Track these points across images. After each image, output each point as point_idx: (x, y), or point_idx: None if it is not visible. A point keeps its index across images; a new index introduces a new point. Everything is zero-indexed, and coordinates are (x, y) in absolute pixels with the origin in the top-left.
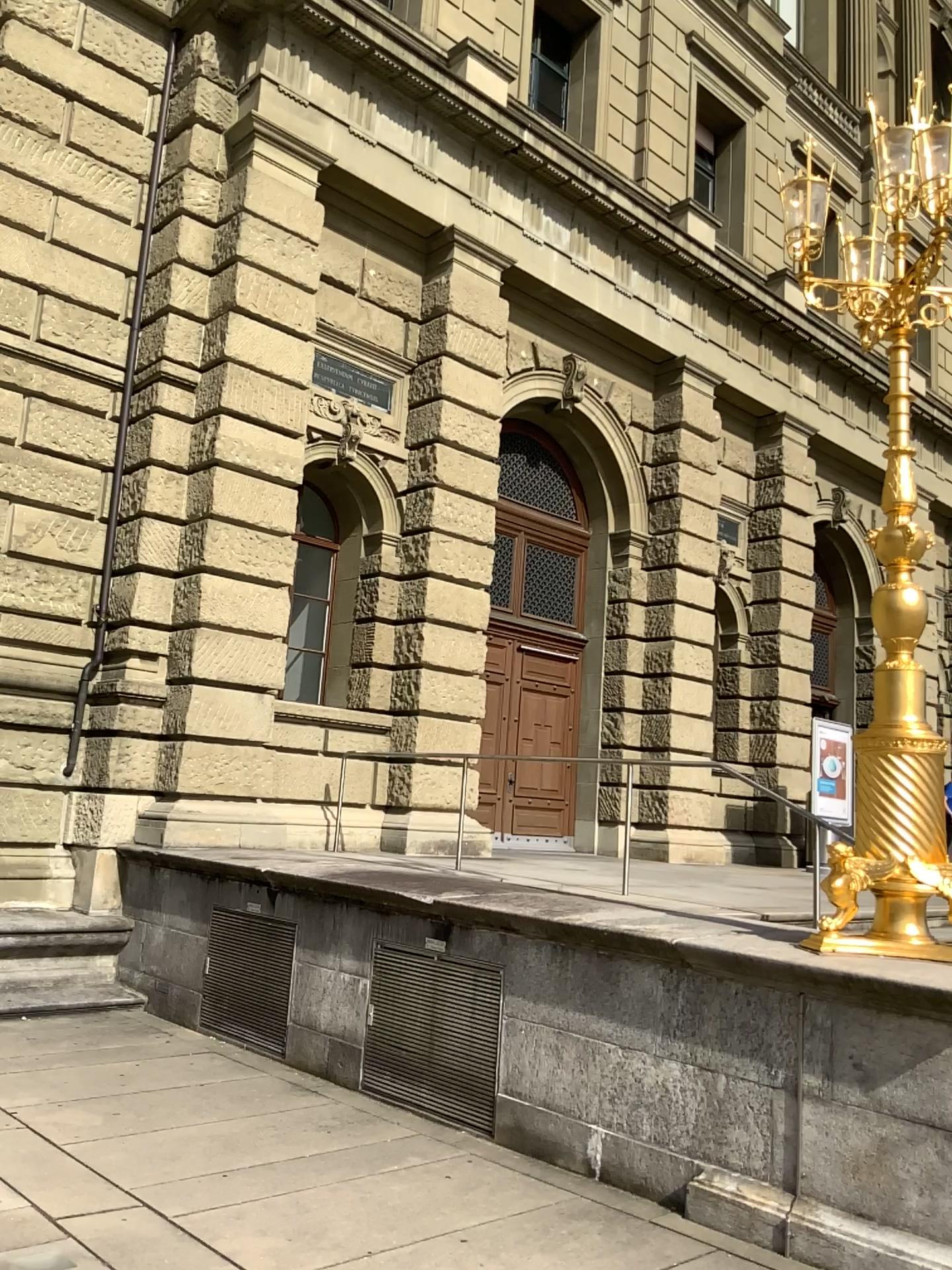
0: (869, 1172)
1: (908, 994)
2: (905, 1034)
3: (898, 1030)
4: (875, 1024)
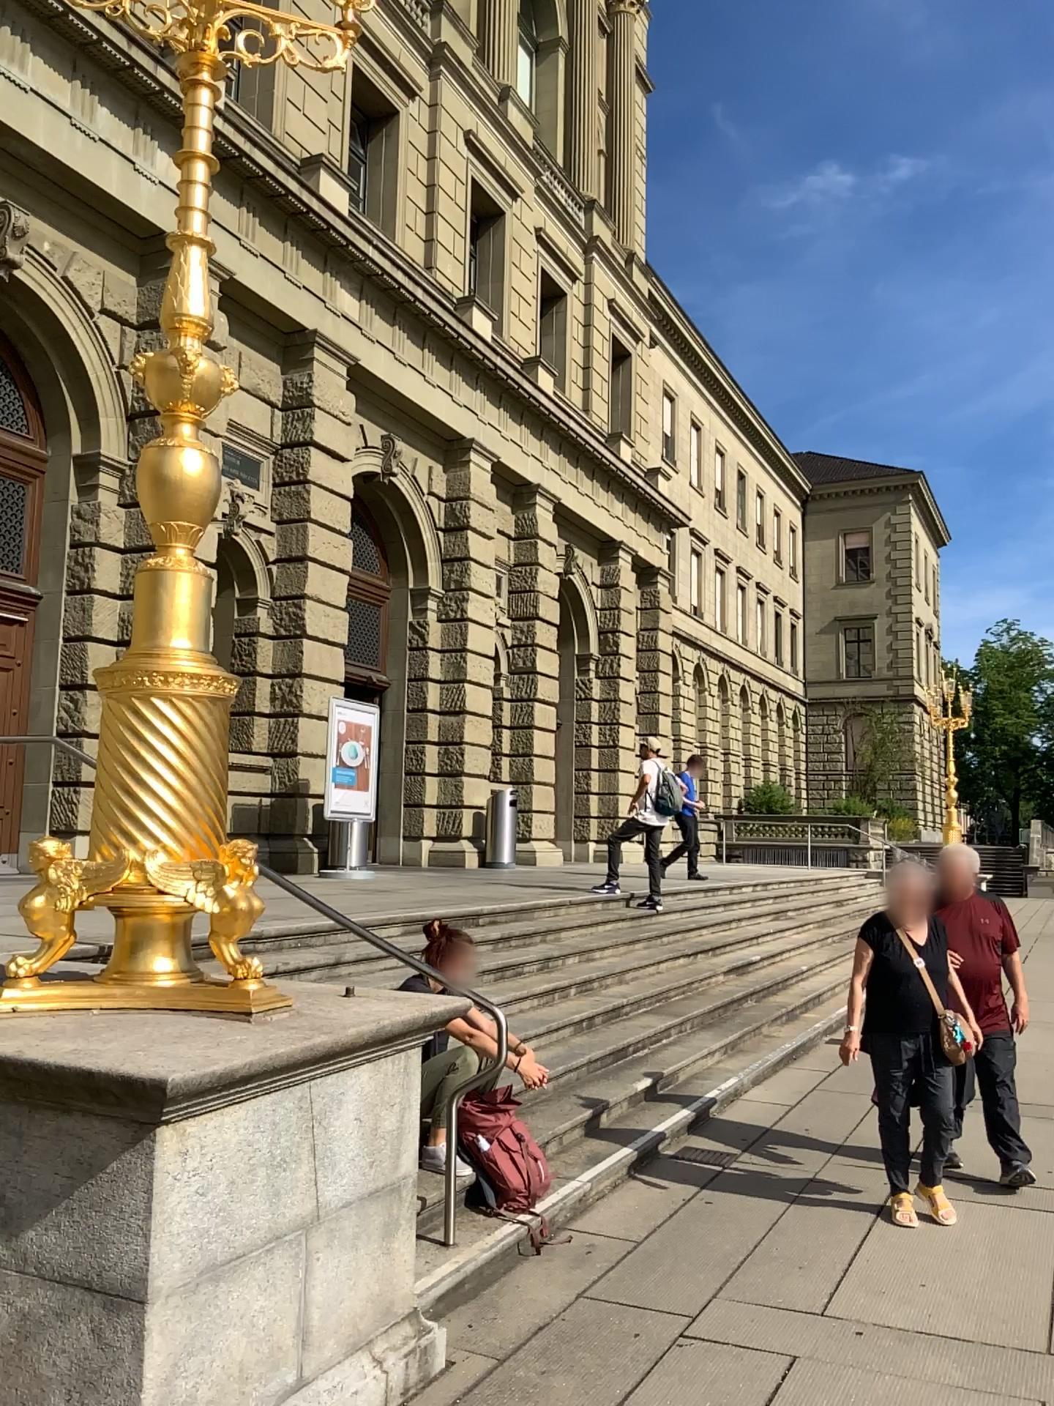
0: (2, 1376)
1: (77, 1078)
2: (69, 1143)
3: (60, 1139)
4: (34, 1131)
